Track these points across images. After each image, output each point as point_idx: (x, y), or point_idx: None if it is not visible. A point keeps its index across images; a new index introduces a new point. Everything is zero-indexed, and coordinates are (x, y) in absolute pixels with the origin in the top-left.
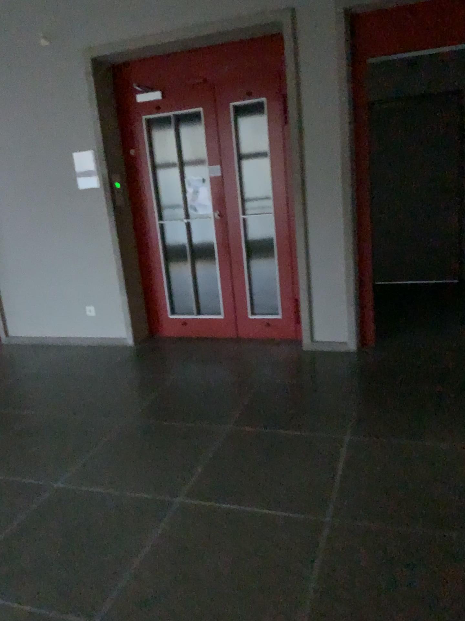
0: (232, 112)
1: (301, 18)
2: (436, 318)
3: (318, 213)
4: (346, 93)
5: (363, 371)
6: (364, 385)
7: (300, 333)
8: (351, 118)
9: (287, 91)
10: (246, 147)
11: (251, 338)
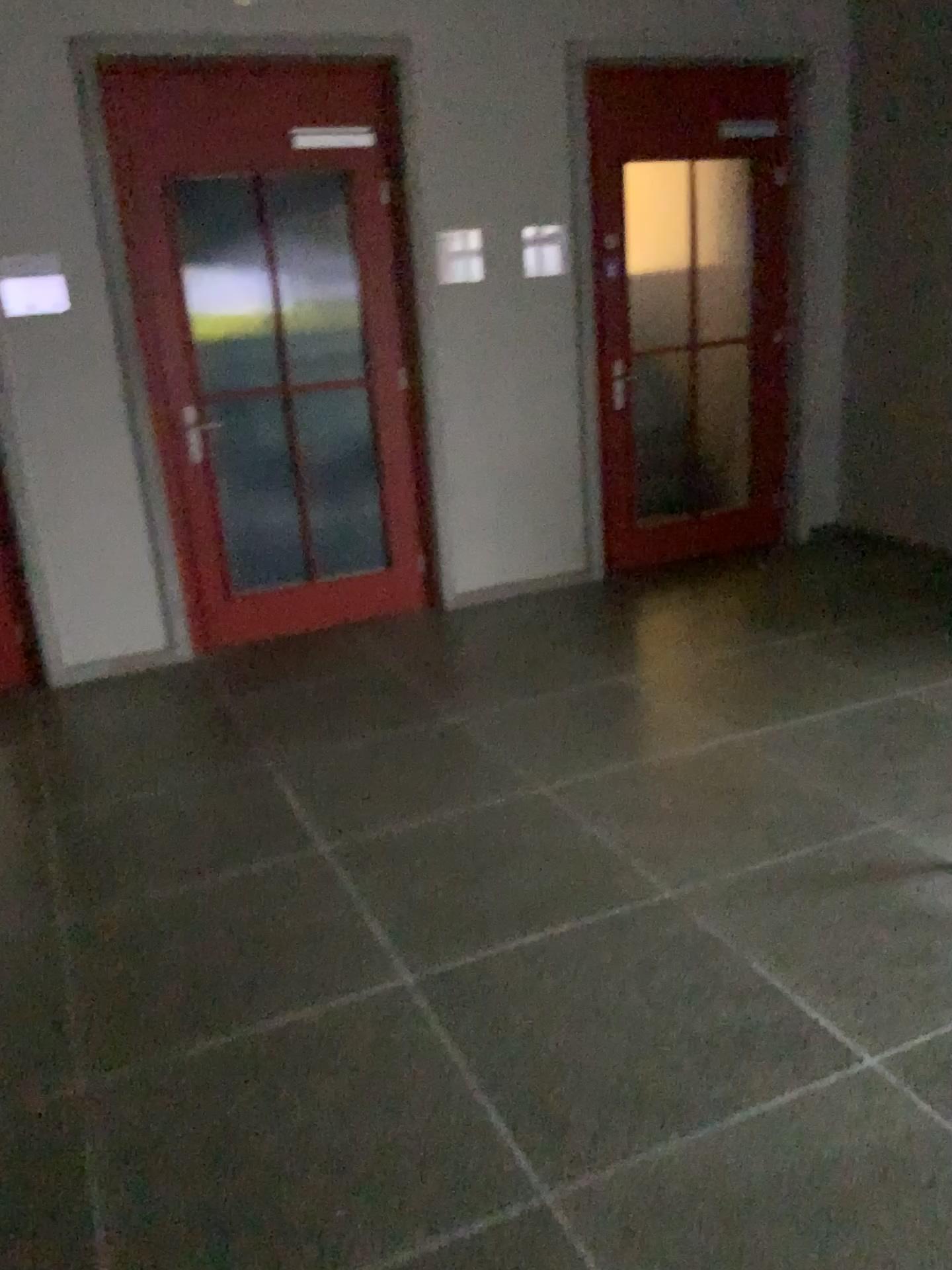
0: None
1: None
2: None
3: None
4: None
5: None
6: None
7: None
8: None
9: None
10: None
11: None
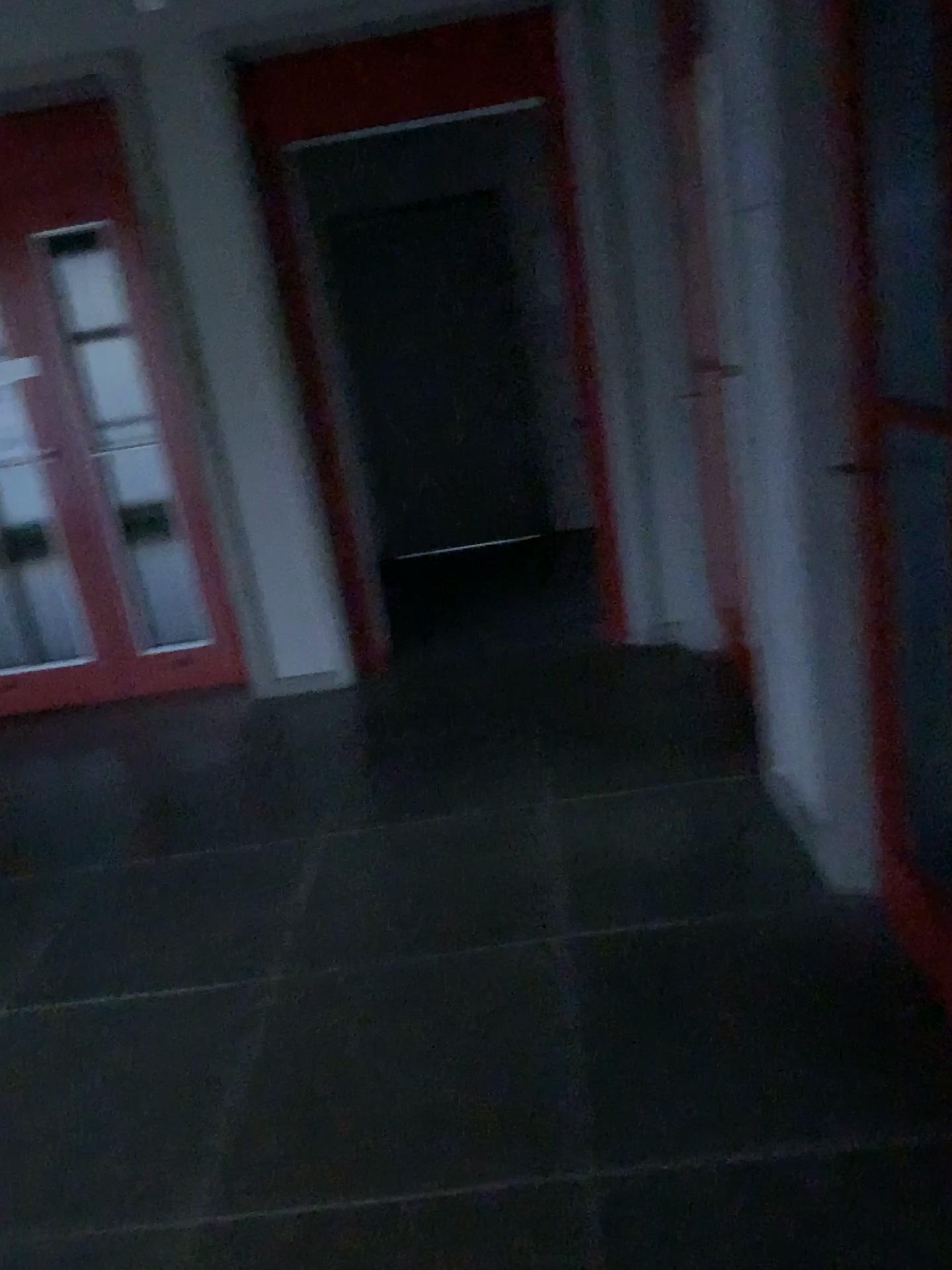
0: (43, 257)
1: (147, 76)
2: (497, 610)
3: (241, 442)
4: (255, 213)
5: (360, 722)
6: (359, 745)
7: (246, 673)
8: (273, 260)
9: (145, 213)
10: (84, 324)
11: (155, 696)
